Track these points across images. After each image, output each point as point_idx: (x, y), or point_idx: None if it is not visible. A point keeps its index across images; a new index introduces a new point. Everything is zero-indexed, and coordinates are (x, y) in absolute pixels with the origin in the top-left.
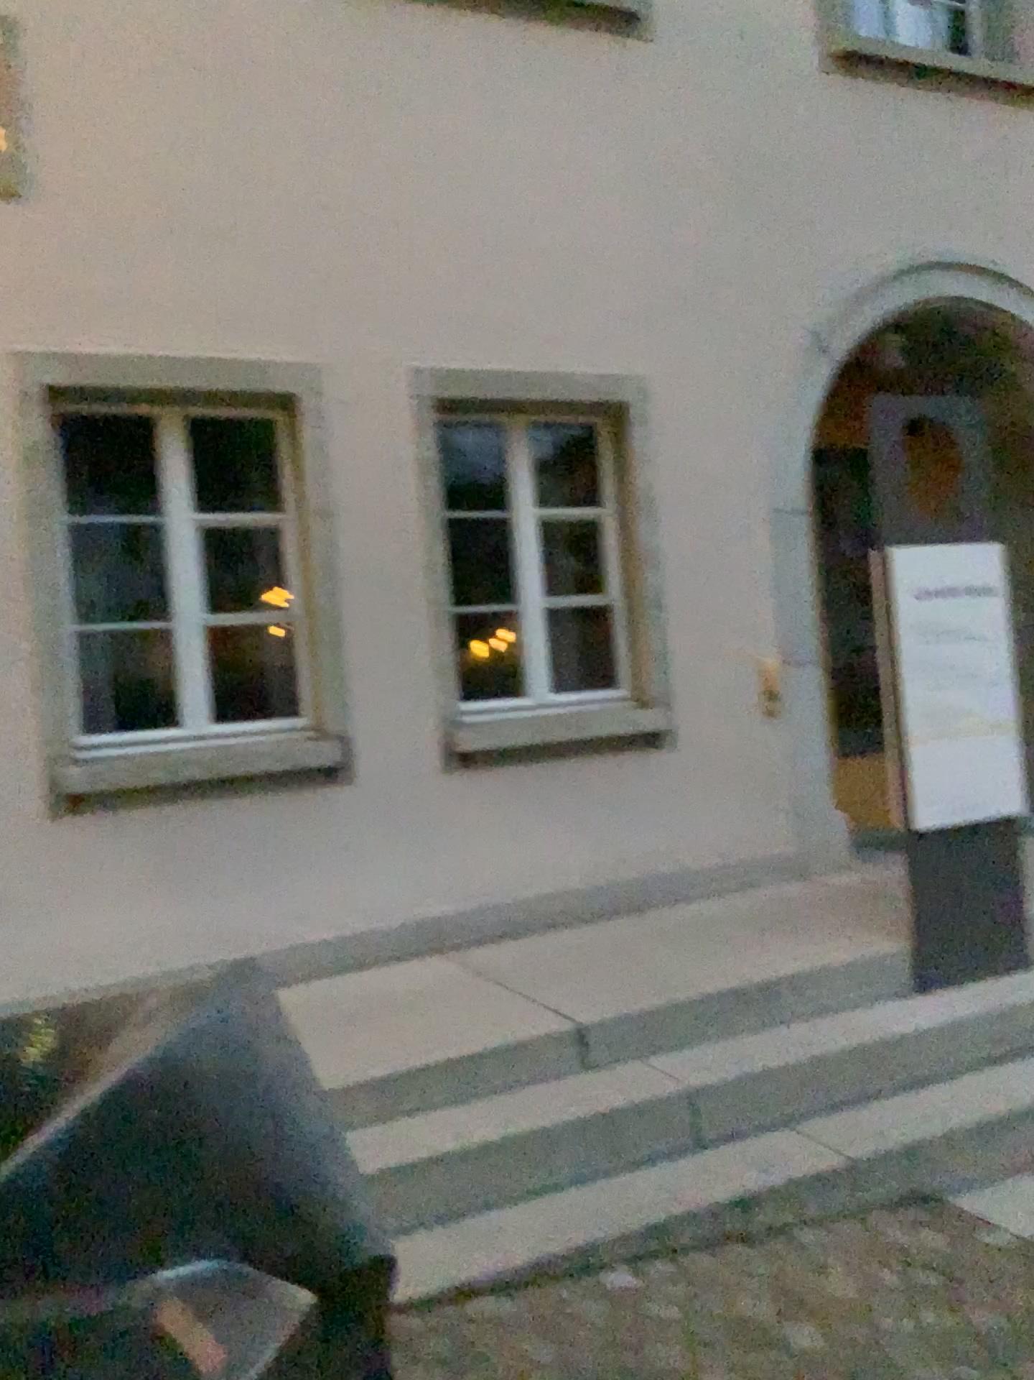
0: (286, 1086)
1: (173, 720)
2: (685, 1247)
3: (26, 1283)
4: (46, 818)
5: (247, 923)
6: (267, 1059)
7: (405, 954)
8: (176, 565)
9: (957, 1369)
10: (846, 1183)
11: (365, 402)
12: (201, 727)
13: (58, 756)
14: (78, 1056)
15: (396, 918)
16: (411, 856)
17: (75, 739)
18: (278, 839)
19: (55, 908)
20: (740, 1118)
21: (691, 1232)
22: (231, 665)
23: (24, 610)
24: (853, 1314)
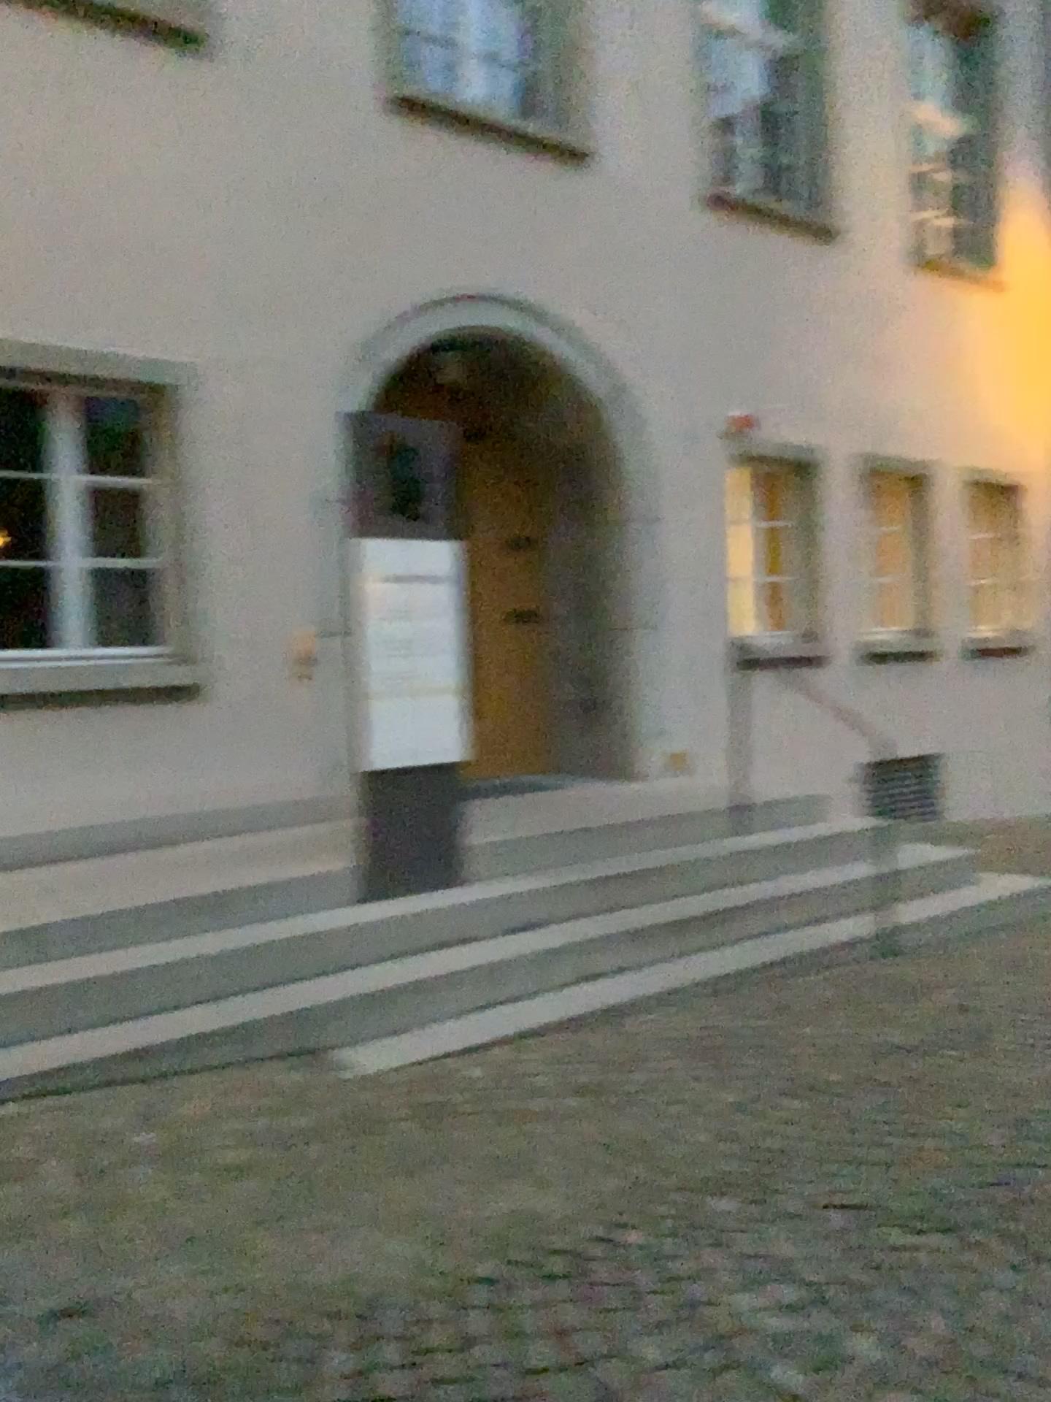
0: None
1: None
2: (79, 1087)
3: None
4: None
5: None
6: None
7: None
8: None
9: (249, 1149)
10: (238, 1040)
11: None
12: None
13: None
14: None
15: None
16: None
17: None
18: None
19: None
20: (165, 995)
21: (88, 1076)
22: None
23: None
24: (192, 1122)
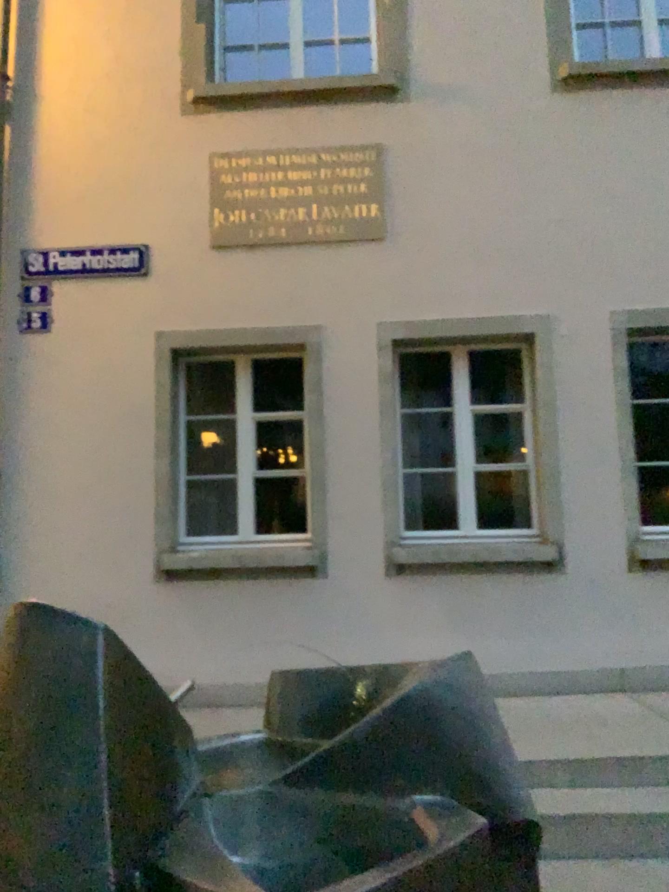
0: (476, 714)
1: (455, 526)
2: None
3: (350, 783)
4: (383, 577)
5: (494, 652)
6: (467, 699)
7: (596, 687)
8: (459, 435)
9: None
10: None
11: (576, 334)
12: (471, 531)
13: (391, 543)
14: (382, 689)
15: (591, 662)
16: (602, 623)
17: (400, 534)
18: (515, 603)
19: (387, 629)
20: None
21: None
22: (490, 495)
23: (376, 460)
24: None
